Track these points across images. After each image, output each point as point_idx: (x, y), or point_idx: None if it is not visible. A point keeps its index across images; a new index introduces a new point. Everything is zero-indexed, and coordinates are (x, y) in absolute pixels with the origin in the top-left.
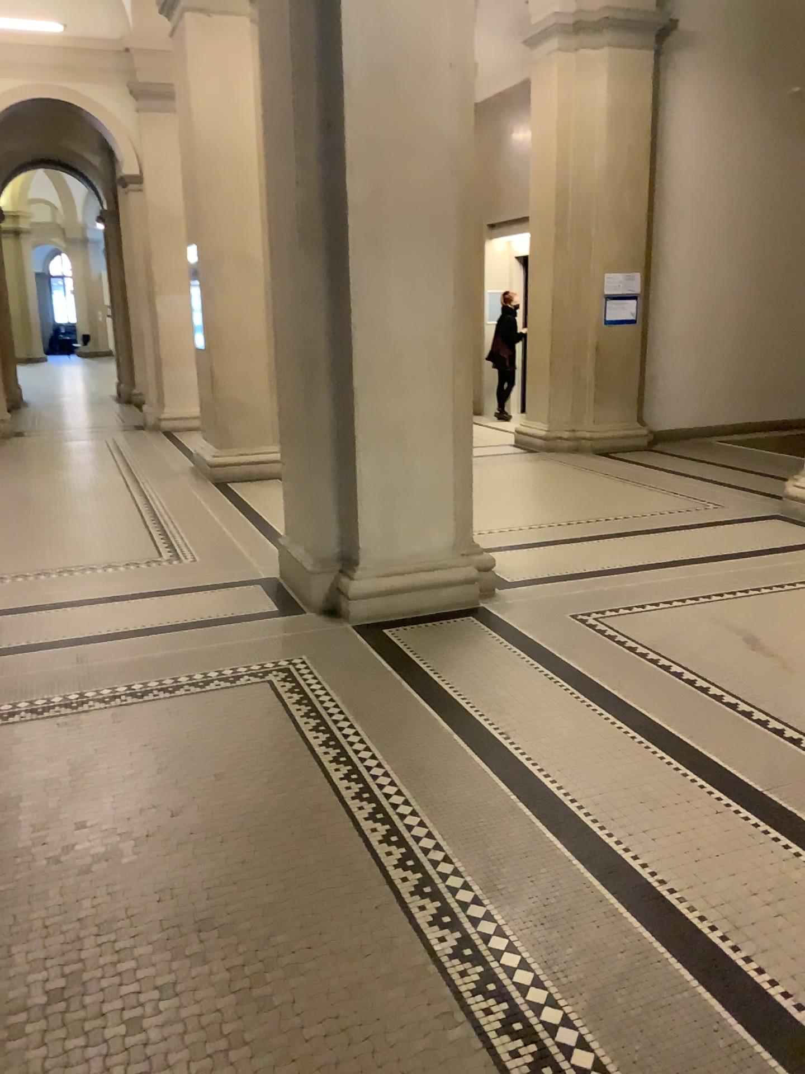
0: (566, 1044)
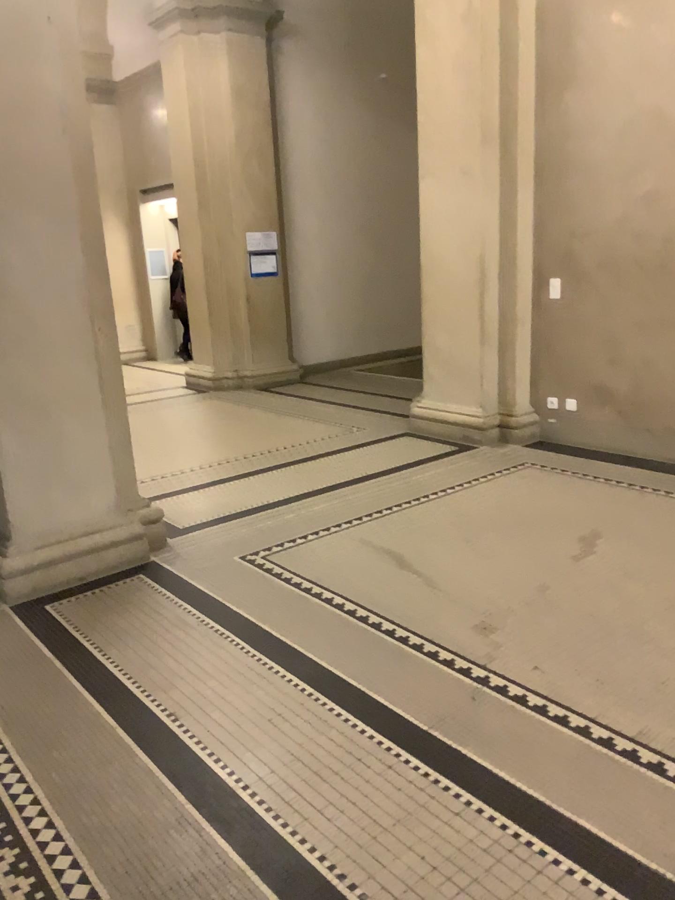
0: None
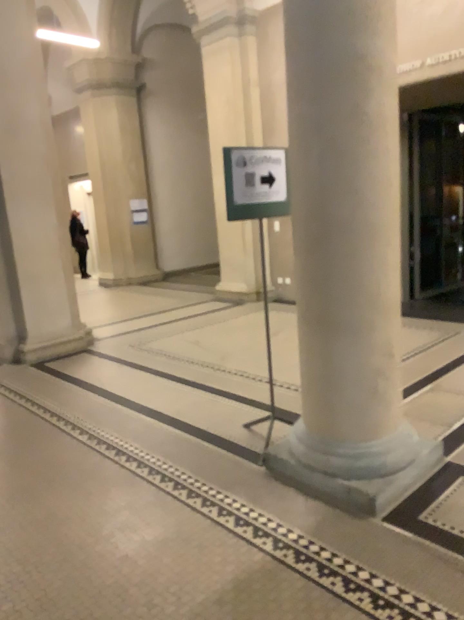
0: (125, 447)
